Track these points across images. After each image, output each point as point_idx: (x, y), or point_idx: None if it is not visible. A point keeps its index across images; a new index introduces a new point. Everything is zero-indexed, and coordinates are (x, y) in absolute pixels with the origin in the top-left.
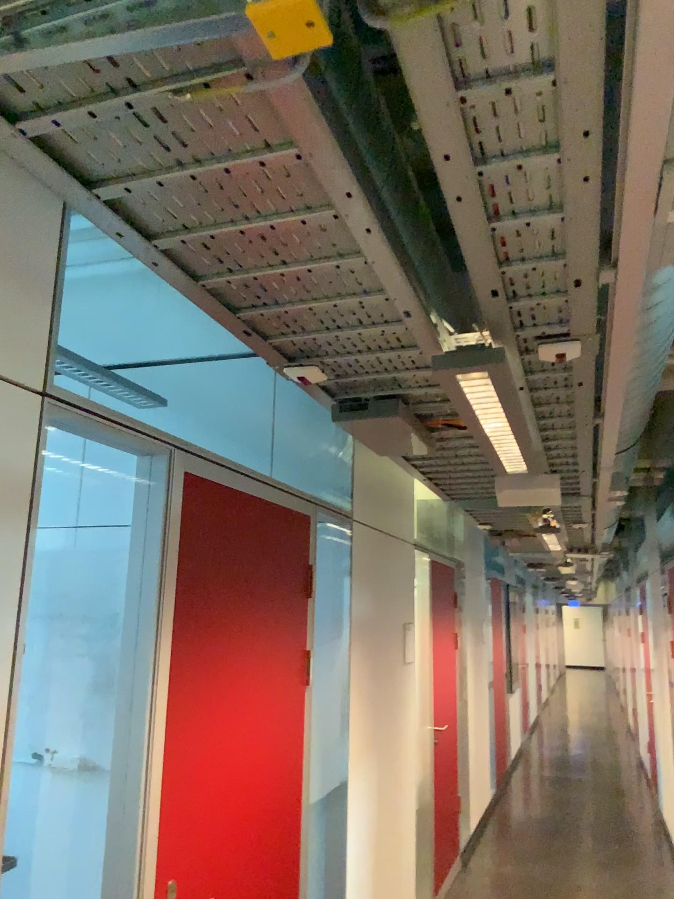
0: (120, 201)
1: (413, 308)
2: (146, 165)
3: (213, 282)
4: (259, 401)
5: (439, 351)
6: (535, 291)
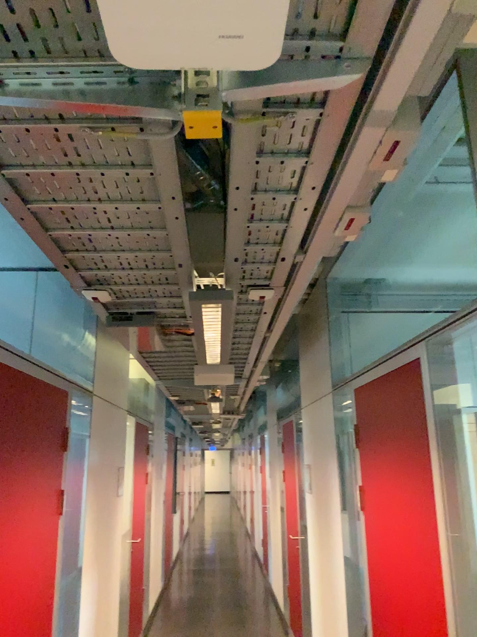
0: (18, 179)
1: (183, 262)
2: (48, 162)
3: (60, 234)
4: (24, 305)
5: (189, 288)
6: (259, 260)
